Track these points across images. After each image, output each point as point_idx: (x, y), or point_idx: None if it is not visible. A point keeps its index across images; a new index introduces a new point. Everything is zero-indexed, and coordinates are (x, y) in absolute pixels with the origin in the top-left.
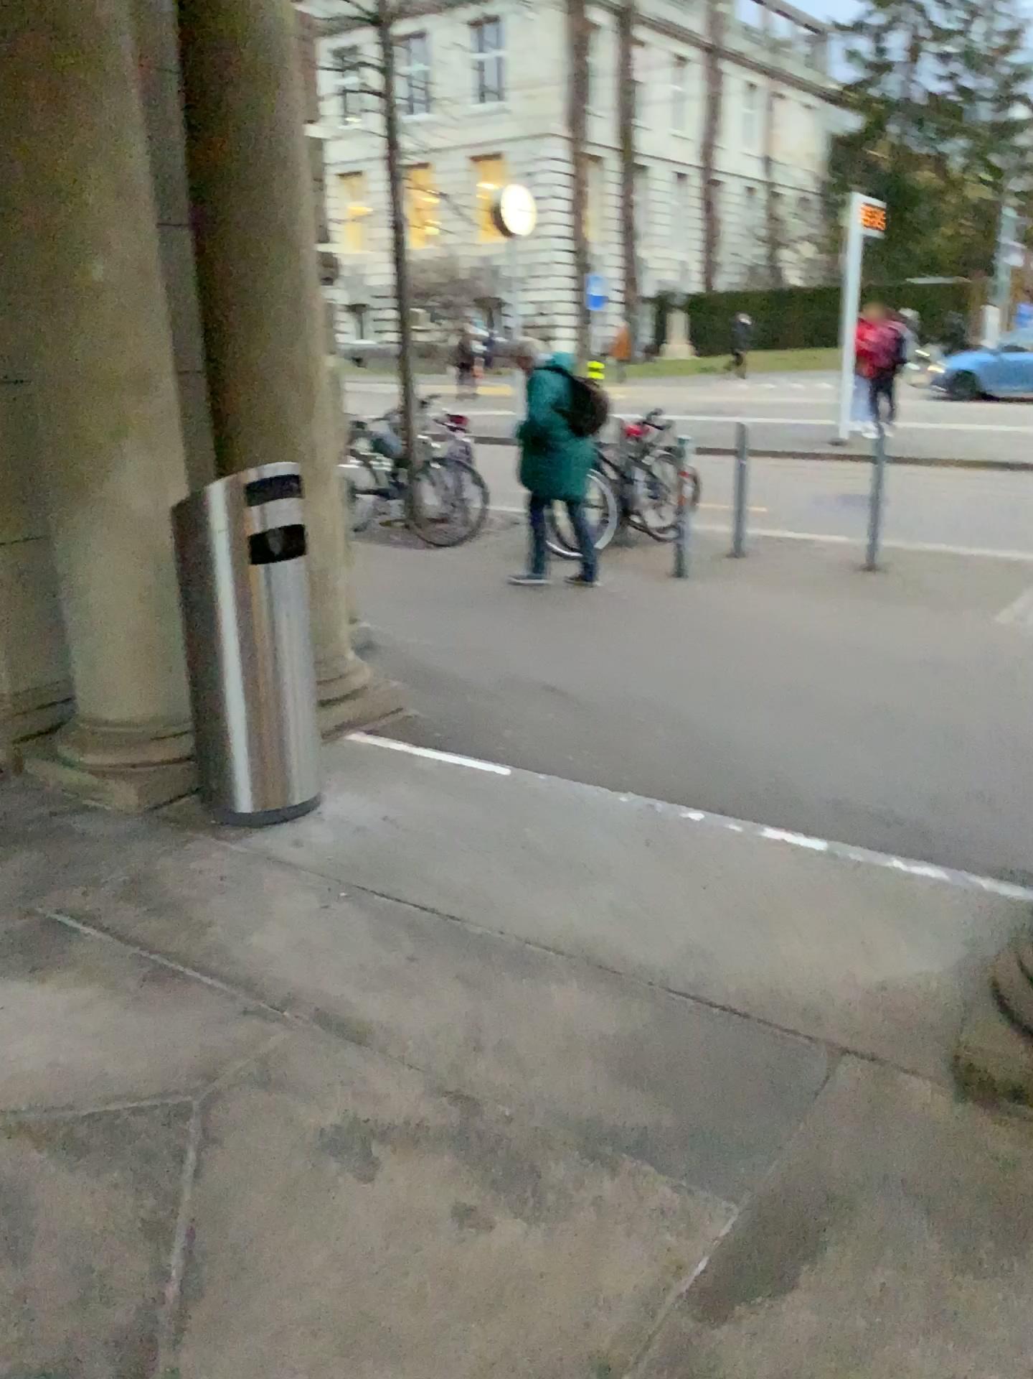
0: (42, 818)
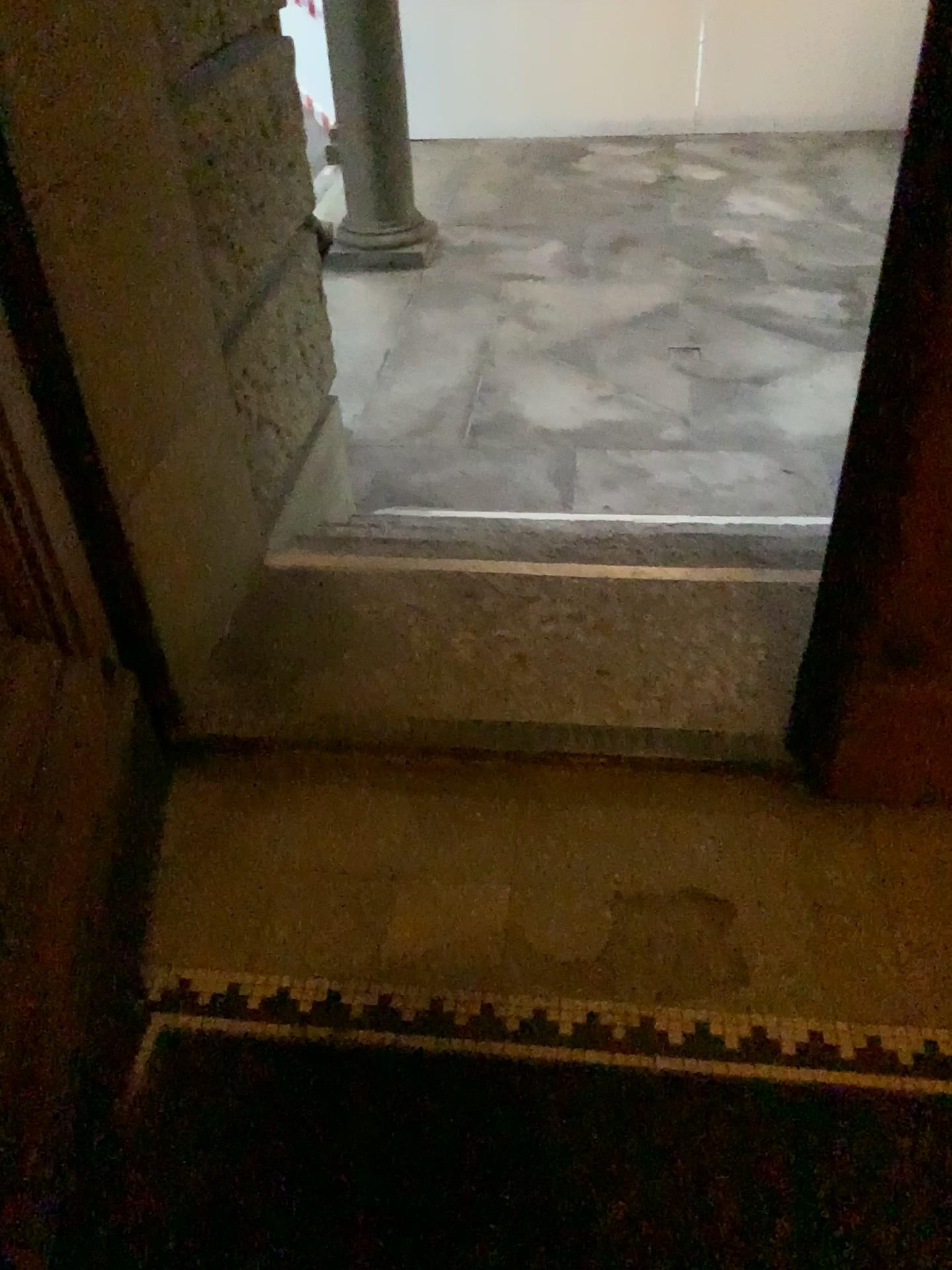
0: (372, 493)
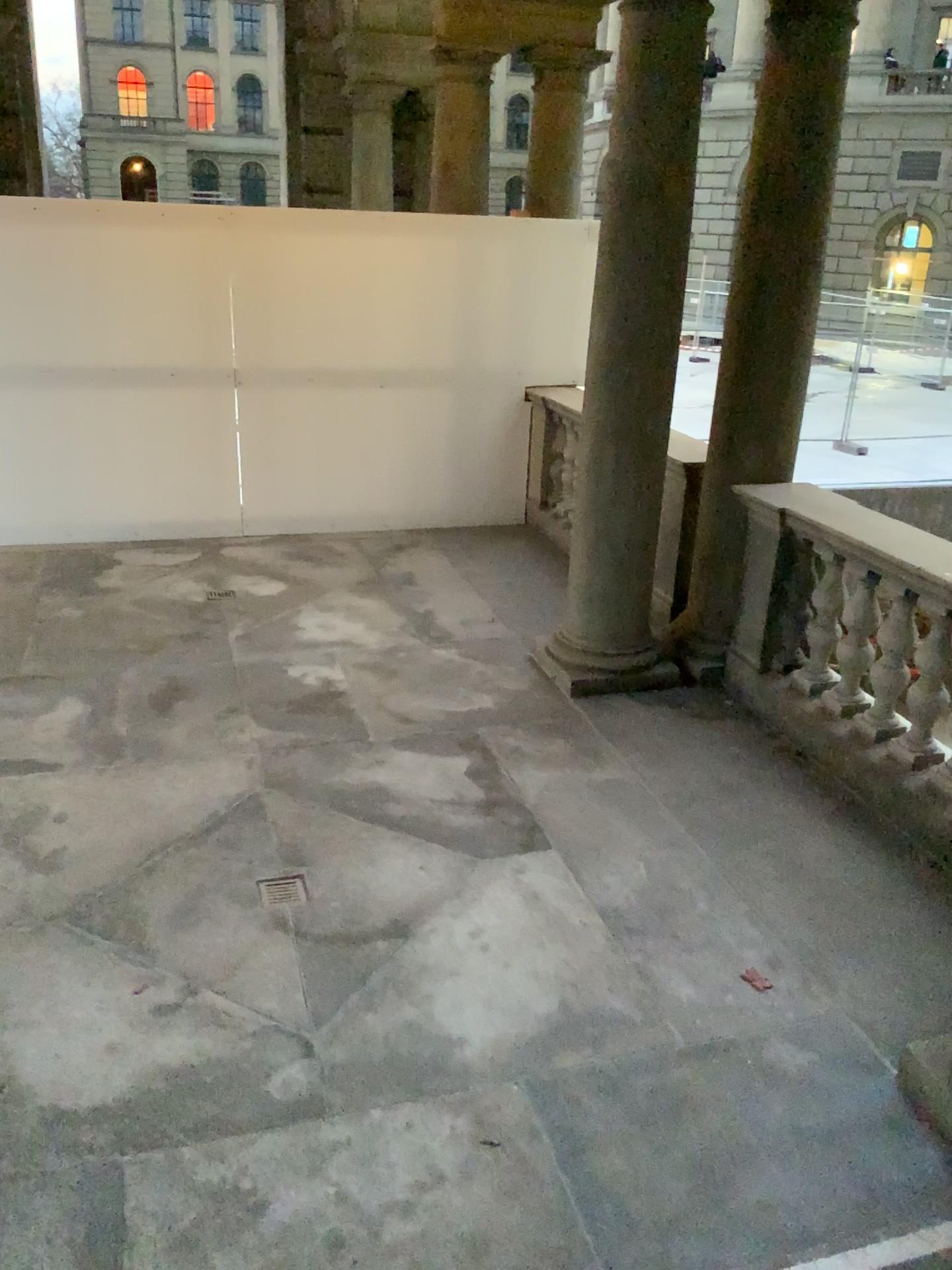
0: None
